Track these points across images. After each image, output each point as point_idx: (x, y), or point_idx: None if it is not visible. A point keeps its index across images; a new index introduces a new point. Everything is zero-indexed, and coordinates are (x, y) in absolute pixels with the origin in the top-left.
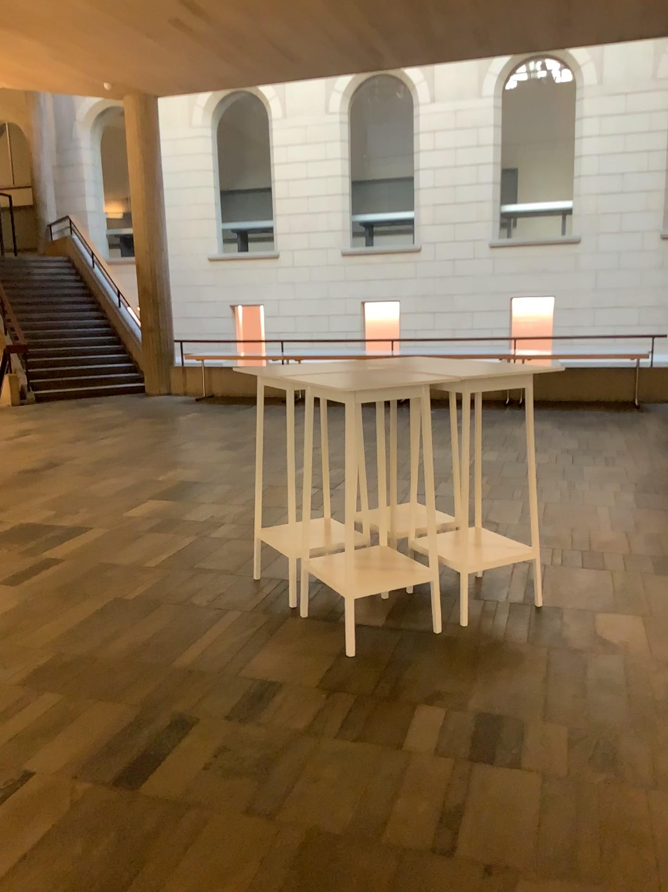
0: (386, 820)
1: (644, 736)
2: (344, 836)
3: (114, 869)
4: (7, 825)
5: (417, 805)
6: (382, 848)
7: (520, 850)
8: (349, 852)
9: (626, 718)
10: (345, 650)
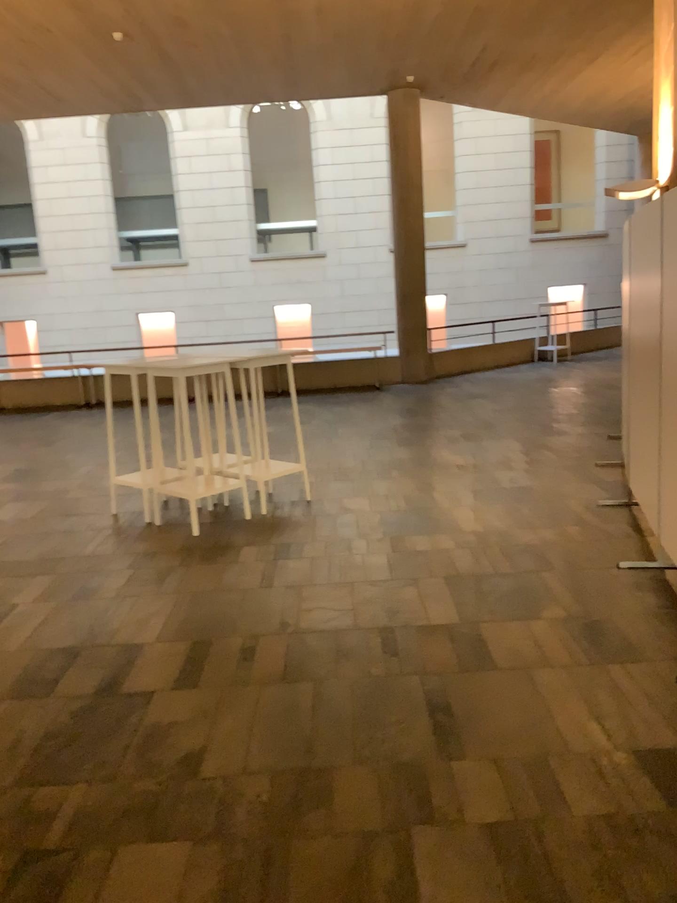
0: (234, 583)
1: (364, 539)
2: (213, 591)
3: (94, 620)
4: (19, 620)
5: (249, 578)
6: (234, 591)
7: (302, 581)
8: (217, 595)
9: (355, 534)
10: (191, 532)
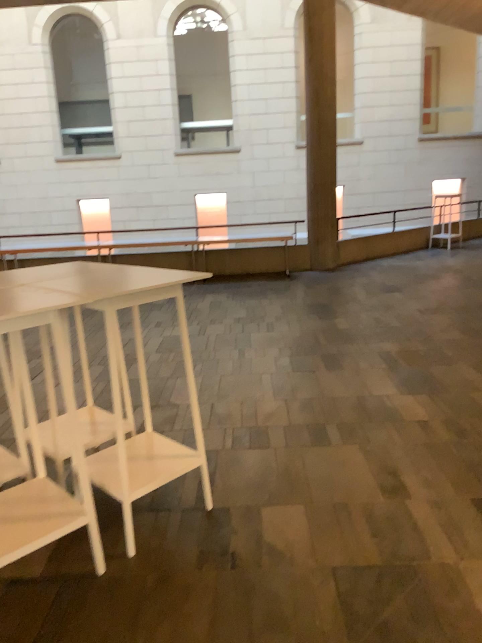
0: None
1: None
2: None
3: None
4: None
5: None
6: None
7: None
8: None
9: None
10: None
